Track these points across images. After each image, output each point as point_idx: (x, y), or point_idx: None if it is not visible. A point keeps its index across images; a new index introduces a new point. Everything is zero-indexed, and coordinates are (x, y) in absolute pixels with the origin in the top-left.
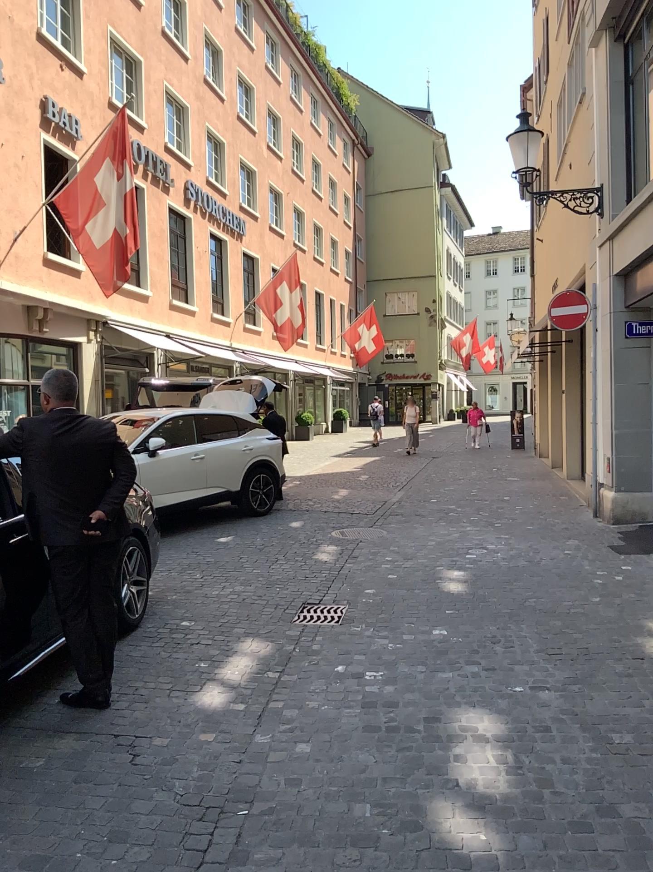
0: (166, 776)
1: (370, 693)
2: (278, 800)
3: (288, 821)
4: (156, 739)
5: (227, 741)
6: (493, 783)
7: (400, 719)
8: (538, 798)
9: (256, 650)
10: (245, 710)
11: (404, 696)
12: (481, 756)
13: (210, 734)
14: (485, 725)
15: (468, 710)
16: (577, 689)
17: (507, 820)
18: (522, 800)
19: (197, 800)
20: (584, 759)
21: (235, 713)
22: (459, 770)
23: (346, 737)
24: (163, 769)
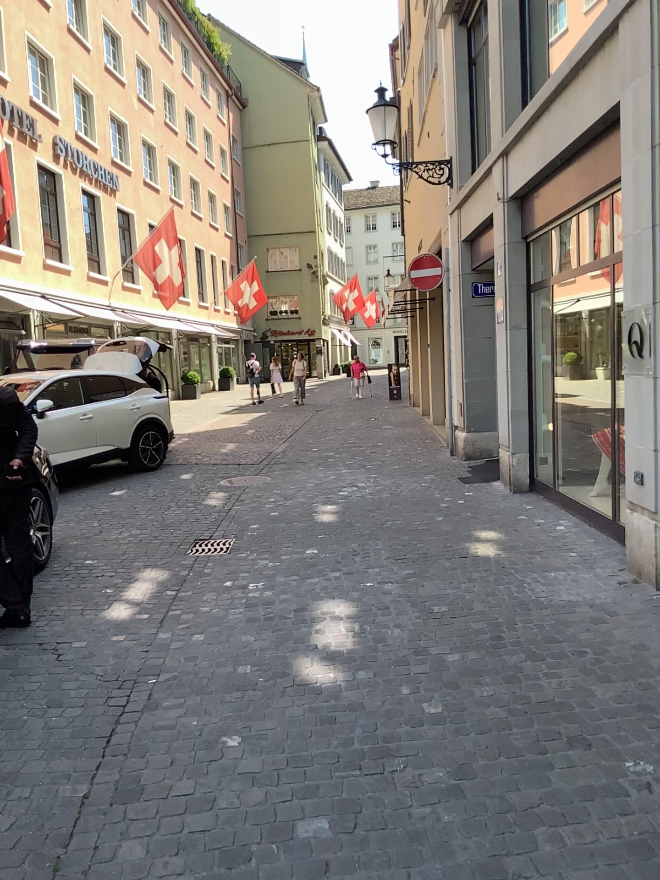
0: (88, 665)
1: (251, 598)
2: (179, 670)
3: (187, 682)
4: (75, 643)
5: (135, 639)
6: (342, 644)
7: (275, 613)
8: (373, 650)
9: (154, 577)
10: (149, 618)
11: (279, 598)
12: (335, 630)
13: (121, 635)
14: (340, 610)
15: (329, 603)
16: (413, 581)
17: (349, 664)
18: (362, 652)
19: (115, 676)
20: (409, 624)
21: (140, 620)
22: (317, 639)
23: (232, 627)
24: (85, 661)
